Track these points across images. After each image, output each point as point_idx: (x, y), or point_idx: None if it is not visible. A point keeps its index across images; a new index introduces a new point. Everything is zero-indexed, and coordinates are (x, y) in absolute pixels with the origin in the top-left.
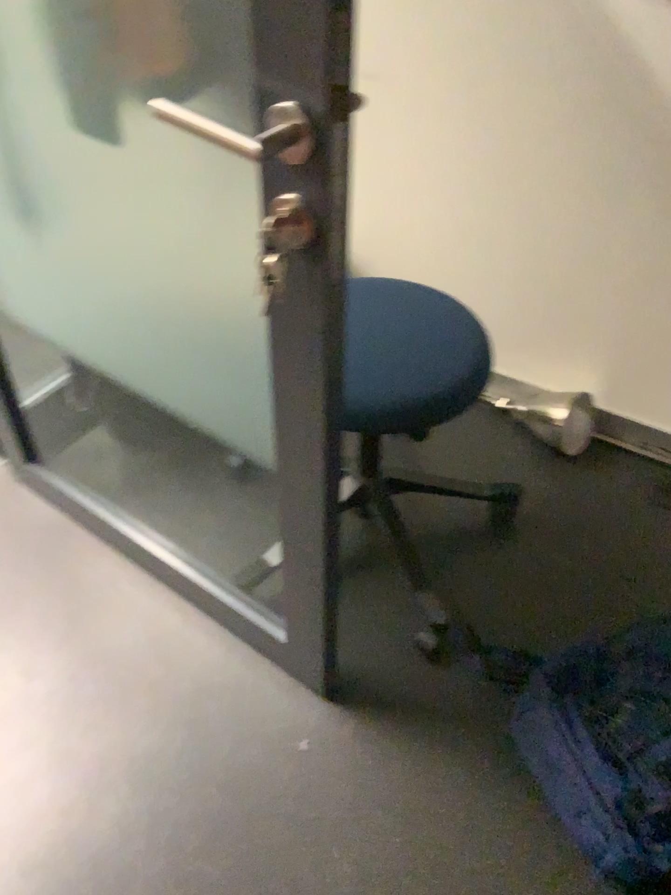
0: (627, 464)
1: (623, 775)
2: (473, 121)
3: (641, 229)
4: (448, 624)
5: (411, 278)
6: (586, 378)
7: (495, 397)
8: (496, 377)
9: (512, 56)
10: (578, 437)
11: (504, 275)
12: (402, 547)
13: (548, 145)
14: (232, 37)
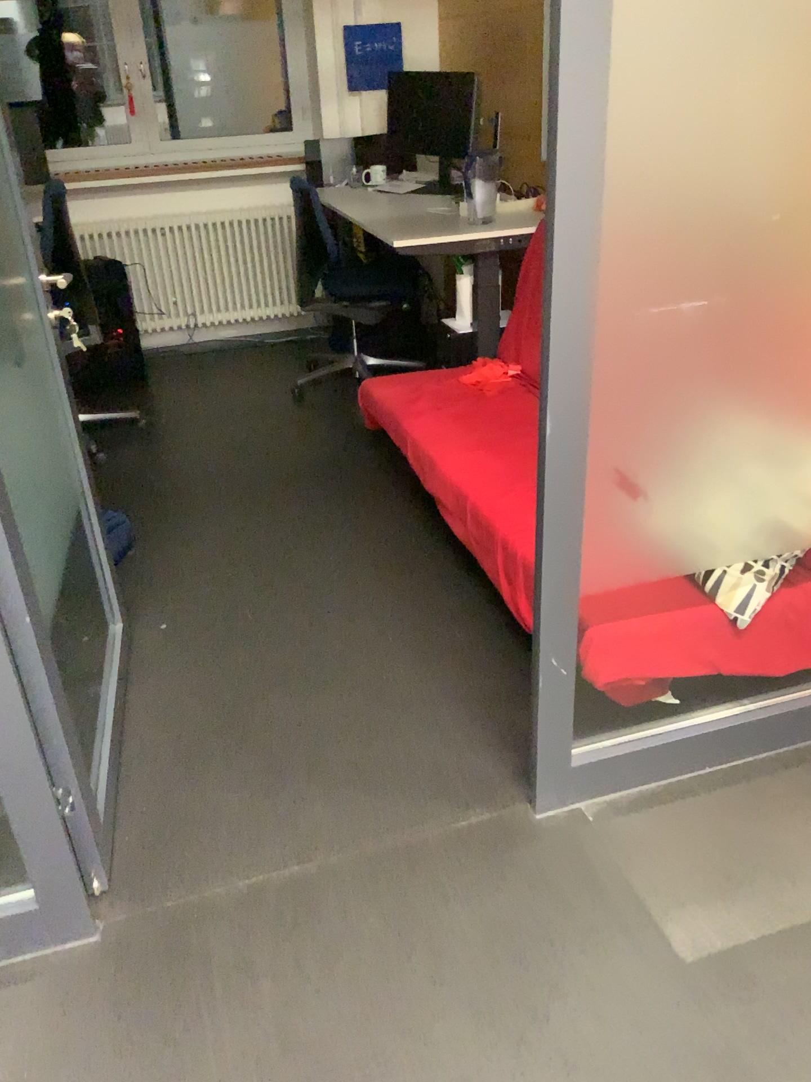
0: None
1: None
2: None
3: None
4: None
5: None
6: None
7: None
8: None
9: None
10: None
11: None
12: None
13: None
14: None
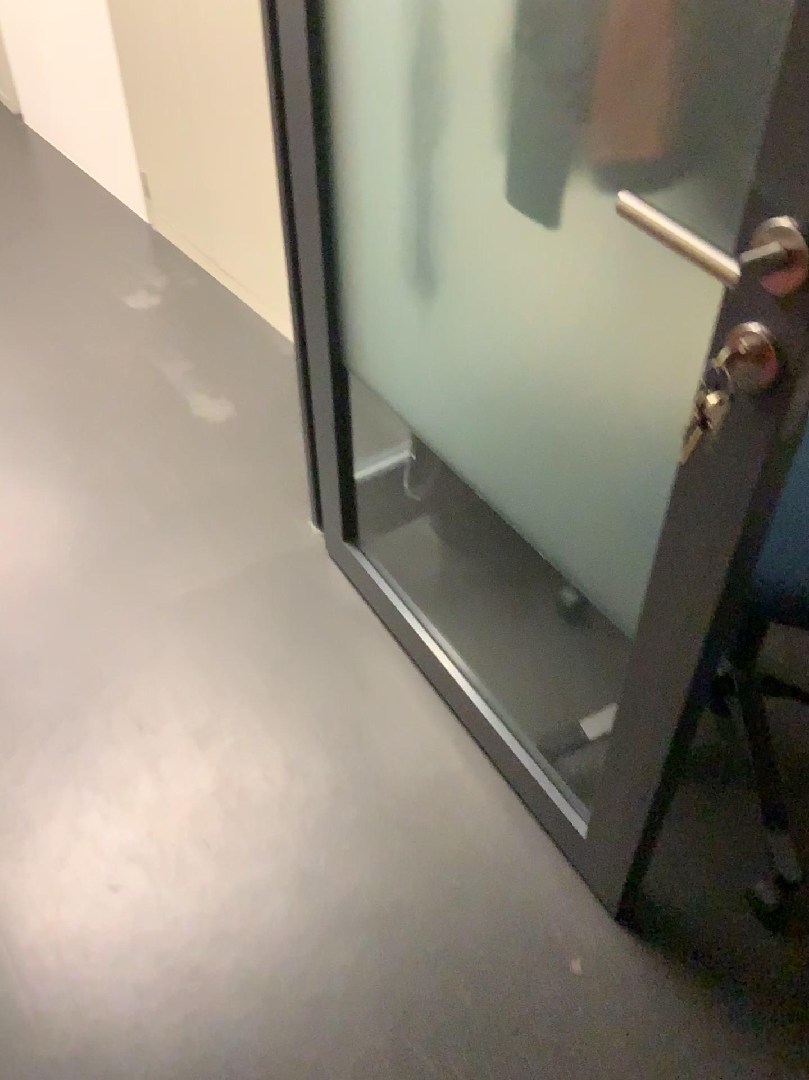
0: None
1: None
2: None
3: None
4: (801, 886)
5: None
6: None
7: None
8: None
9: None
10: None
11: None
12: (762, 767)
13: None
14: (739, 133)
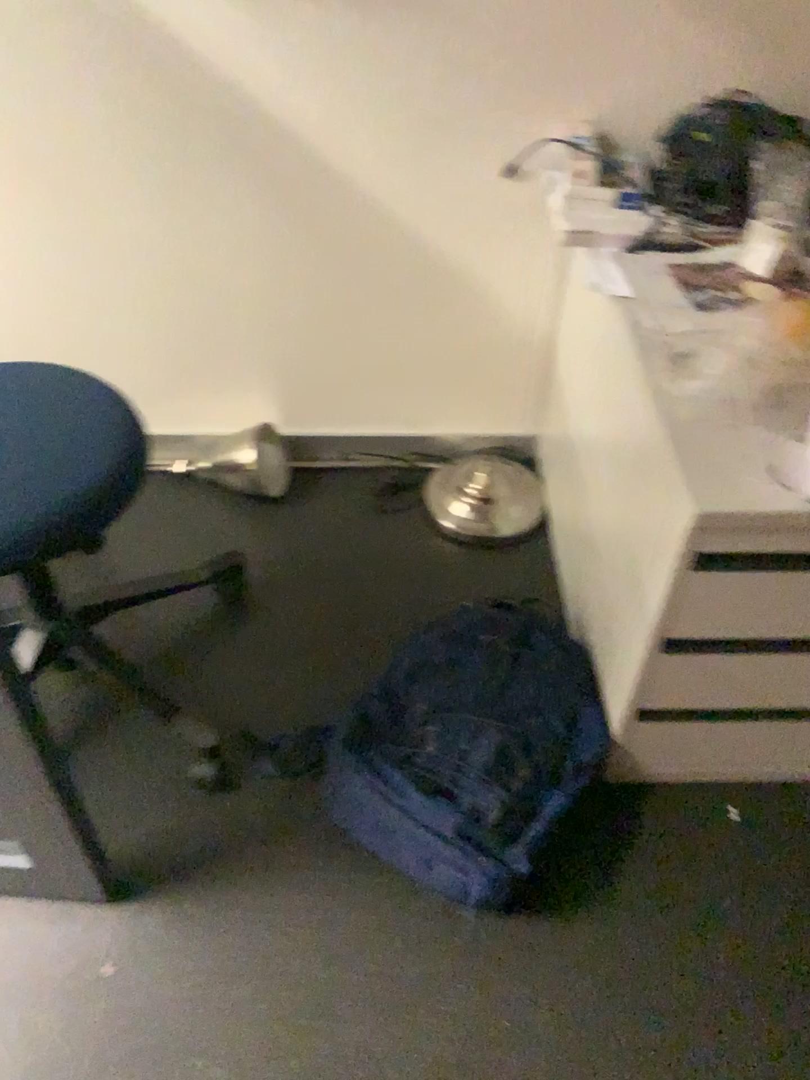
0: (341, 483)
1: (456, 805)
2: (4, 142)
3: (253, 225)
4: (221, 742)
5: (9, 356)
6: (263, 407)
7: (171, 464)
8: (163, 440)
9: (20, 52)
10: (280, 475)
11: (122, 319)
12: (132, 681)
13: (111, 153)
14: None
